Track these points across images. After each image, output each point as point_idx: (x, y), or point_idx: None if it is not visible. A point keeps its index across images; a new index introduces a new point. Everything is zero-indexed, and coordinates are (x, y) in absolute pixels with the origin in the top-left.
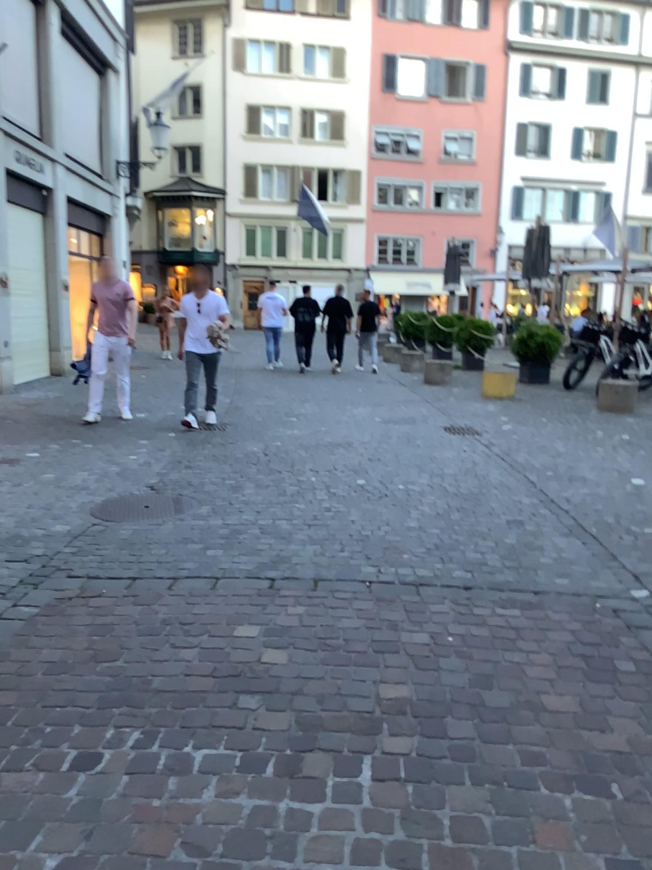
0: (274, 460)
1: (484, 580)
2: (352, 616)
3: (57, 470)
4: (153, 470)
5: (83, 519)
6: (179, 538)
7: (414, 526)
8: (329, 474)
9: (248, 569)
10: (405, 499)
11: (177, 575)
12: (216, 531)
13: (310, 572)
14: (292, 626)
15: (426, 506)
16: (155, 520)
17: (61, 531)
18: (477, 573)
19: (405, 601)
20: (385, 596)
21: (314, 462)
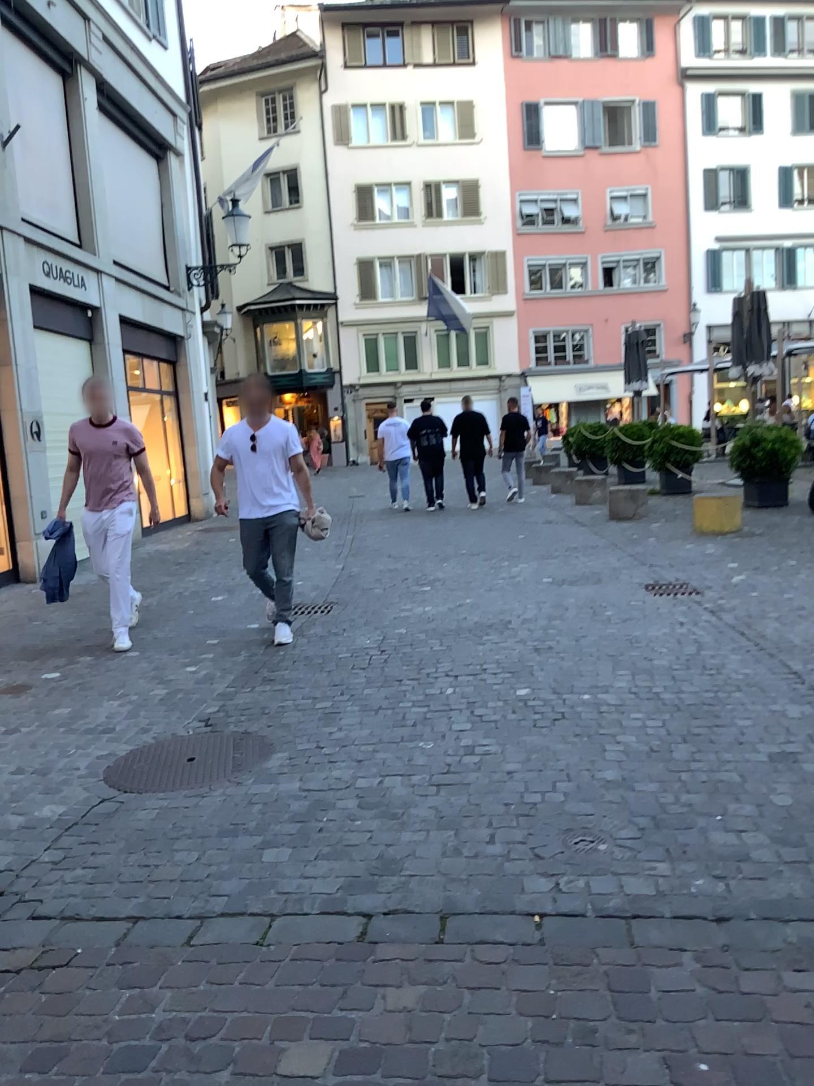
0: (390, 665)
1: (749, 902)
2: (505, 1012)
3: (71, 703)
4: (209, 695)
5: (84, 794)
6: (224, 828)
7: (612, 780)
8: (473, 685)
9: (327, 894)
10: (594, 724)
11: (202, 914)
12: (284, 811)
13: (433, 897)
14: (389, 1045)
15: (629, 738)
16: (192, 791)
17: (44, 821)
18: (733, 884)
19: (607, 963)
20: (567, 952)
21: (449, 666)
